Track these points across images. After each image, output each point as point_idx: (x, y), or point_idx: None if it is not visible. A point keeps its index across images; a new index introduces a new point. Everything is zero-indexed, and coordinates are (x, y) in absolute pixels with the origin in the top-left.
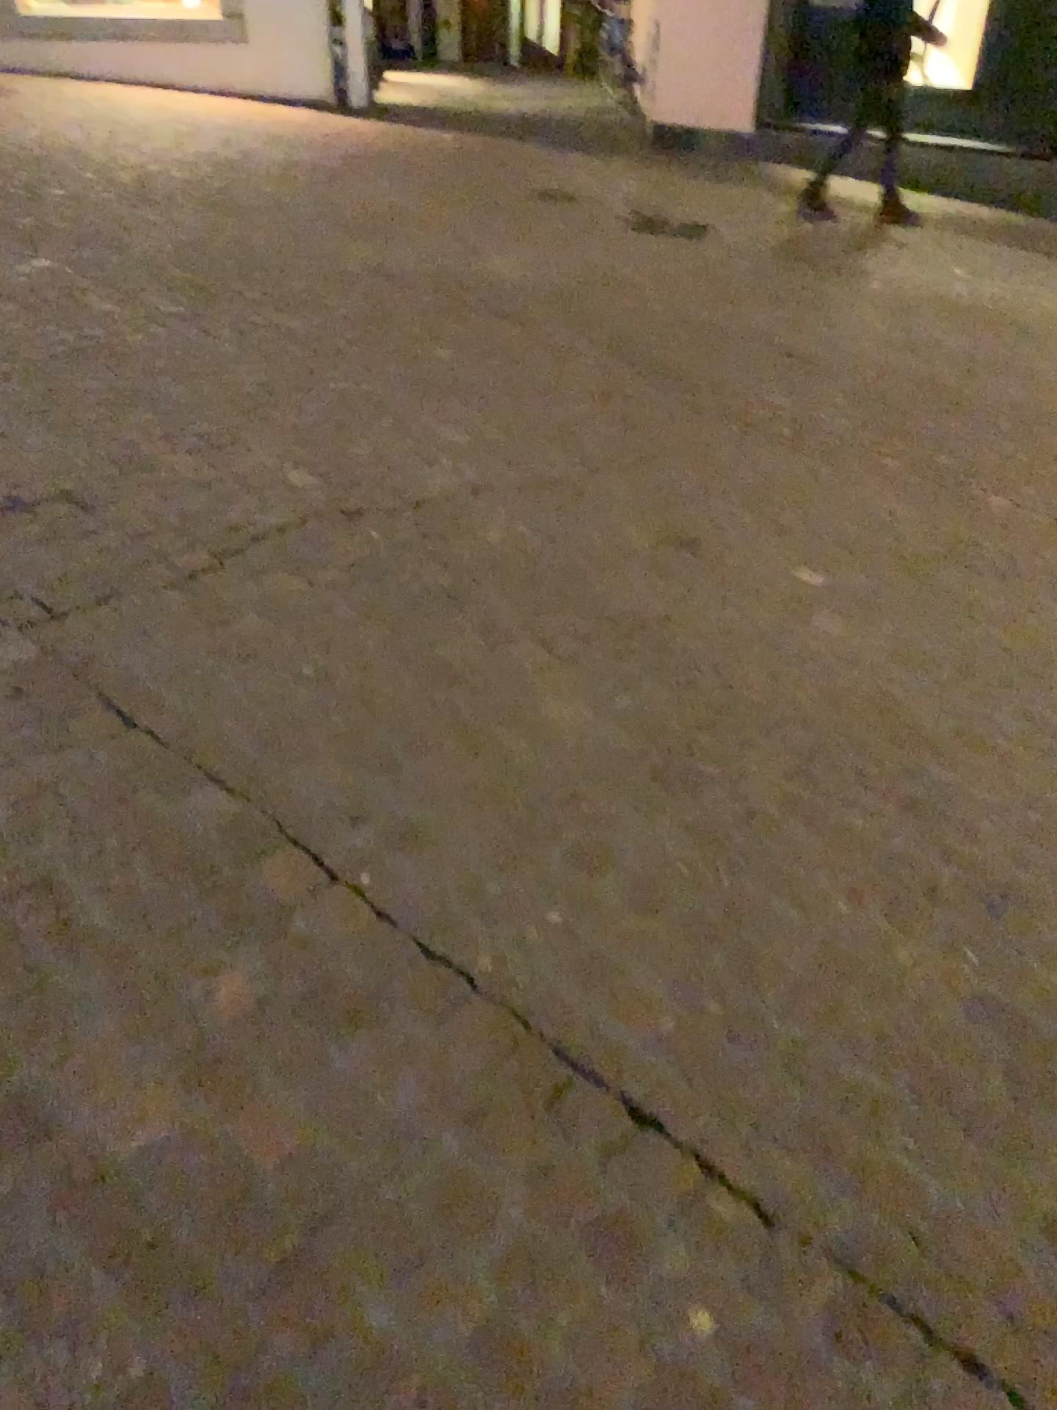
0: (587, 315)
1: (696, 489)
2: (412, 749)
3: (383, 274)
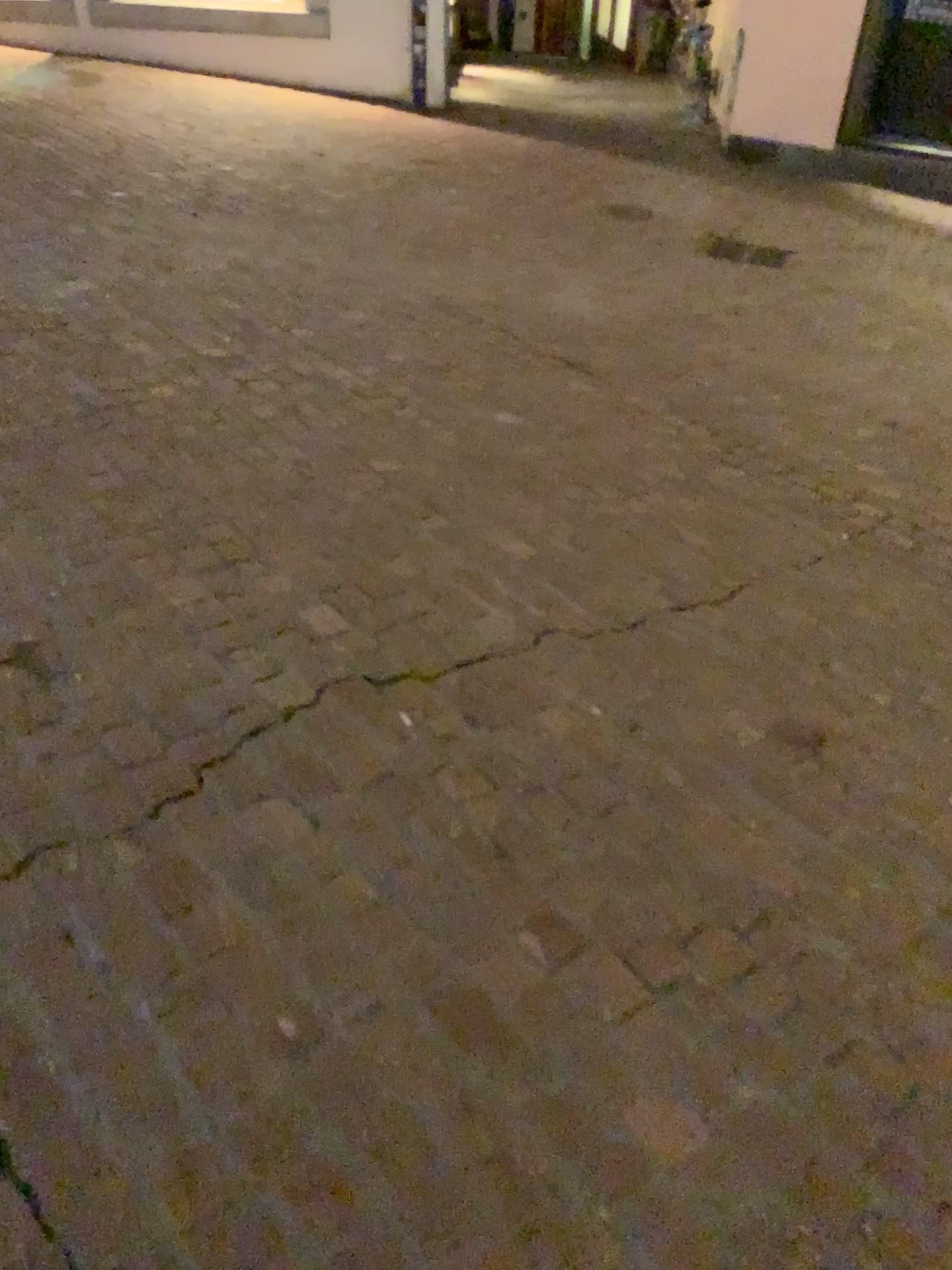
0: (663, 366)
1: (807, 646)
2: (418, 1269)
3: (443, 307)
